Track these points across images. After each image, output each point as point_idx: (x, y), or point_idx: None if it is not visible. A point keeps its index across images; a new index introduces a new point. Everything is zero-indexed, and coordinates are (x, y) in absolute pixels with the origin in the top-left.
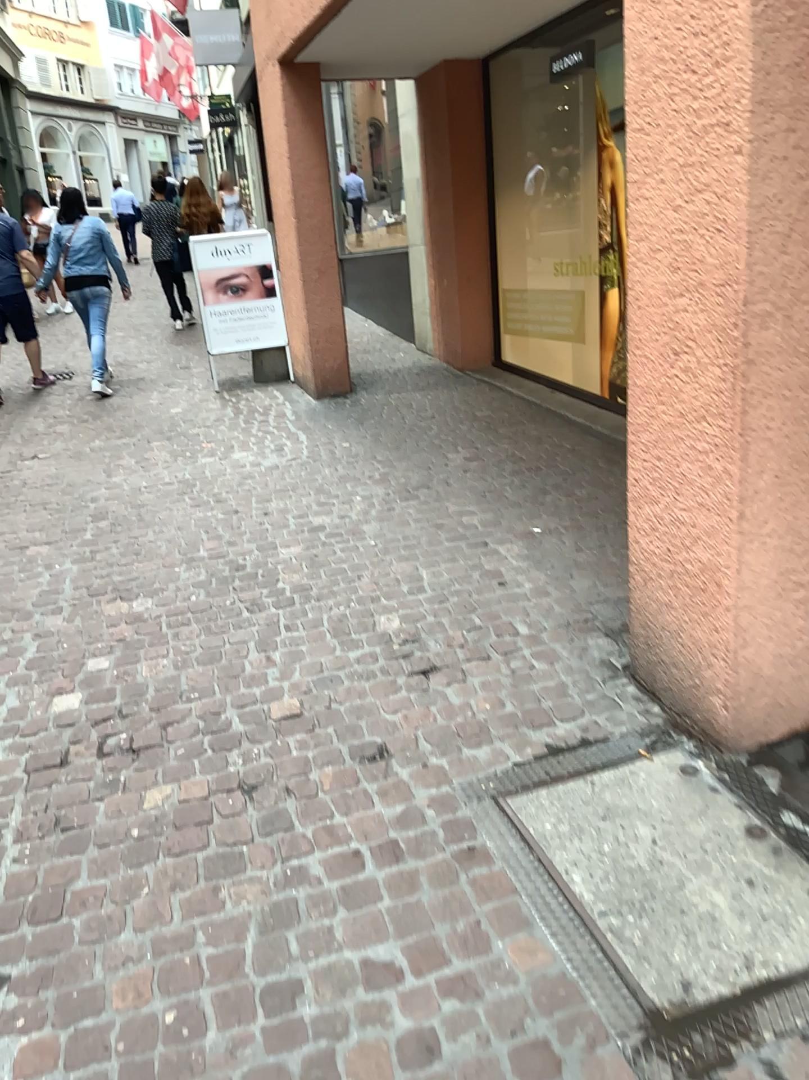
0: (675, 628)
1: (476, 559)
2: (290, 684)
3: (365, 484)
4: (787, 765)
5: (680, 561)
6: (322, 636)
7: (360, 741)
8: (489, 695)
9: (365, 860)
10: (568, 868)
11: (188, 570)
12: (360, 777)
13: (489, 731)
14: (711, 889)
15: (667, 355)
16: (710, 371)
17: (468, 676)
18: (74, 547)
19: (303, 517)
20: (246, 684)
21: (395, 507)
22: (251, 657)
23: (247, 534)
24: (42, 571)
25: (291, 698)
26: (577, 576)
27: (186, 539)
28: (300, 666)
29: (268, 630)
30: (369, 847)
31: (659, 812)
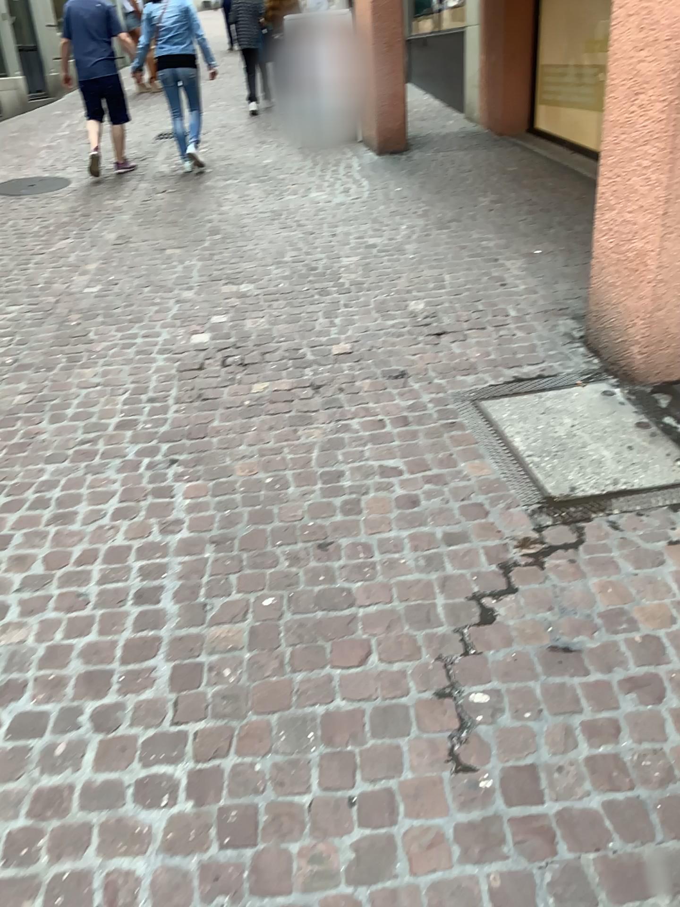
0: (613, 302)
1: (485, 268)
2: (346, 333)
3: (410, 216)
4: (675, 394)
5: (621, 252)
6: (369, 309)
7: (390, 365)
8: (480, 346)
9: (387, 422)
10: (513, 433)
11: (278, 266)
12: (388, 383)
13: (477, 365)
14: (602, 448)
15: (627, 95)
16: (656, 107)
17: (468, 335)
18: (198, 249)
19: (362, 237)
20: (316, 333)
21: (430, 233)
22: (320, 318)
23: (320, 246)
24: (177, 262)
25: (346, 341)
26: (558, 281)
27: (277, 247)
28: (353, 325)
29: (333, 303)
30: (389, 416)
31: (579, 411)
